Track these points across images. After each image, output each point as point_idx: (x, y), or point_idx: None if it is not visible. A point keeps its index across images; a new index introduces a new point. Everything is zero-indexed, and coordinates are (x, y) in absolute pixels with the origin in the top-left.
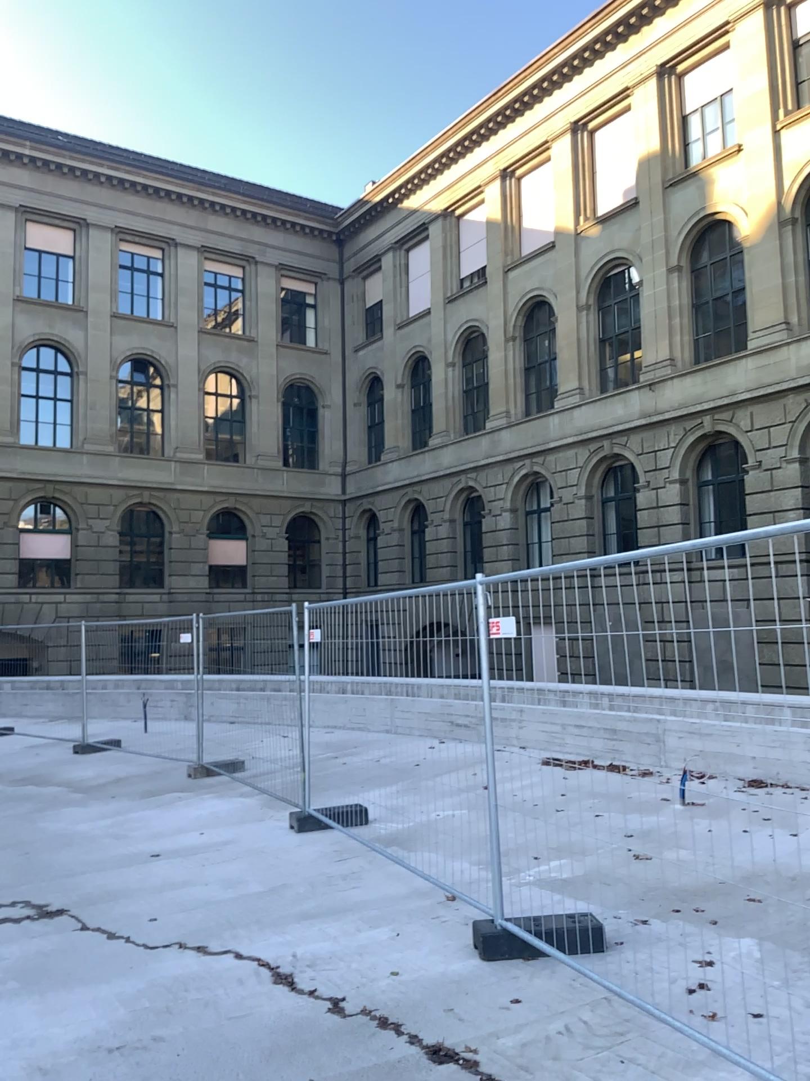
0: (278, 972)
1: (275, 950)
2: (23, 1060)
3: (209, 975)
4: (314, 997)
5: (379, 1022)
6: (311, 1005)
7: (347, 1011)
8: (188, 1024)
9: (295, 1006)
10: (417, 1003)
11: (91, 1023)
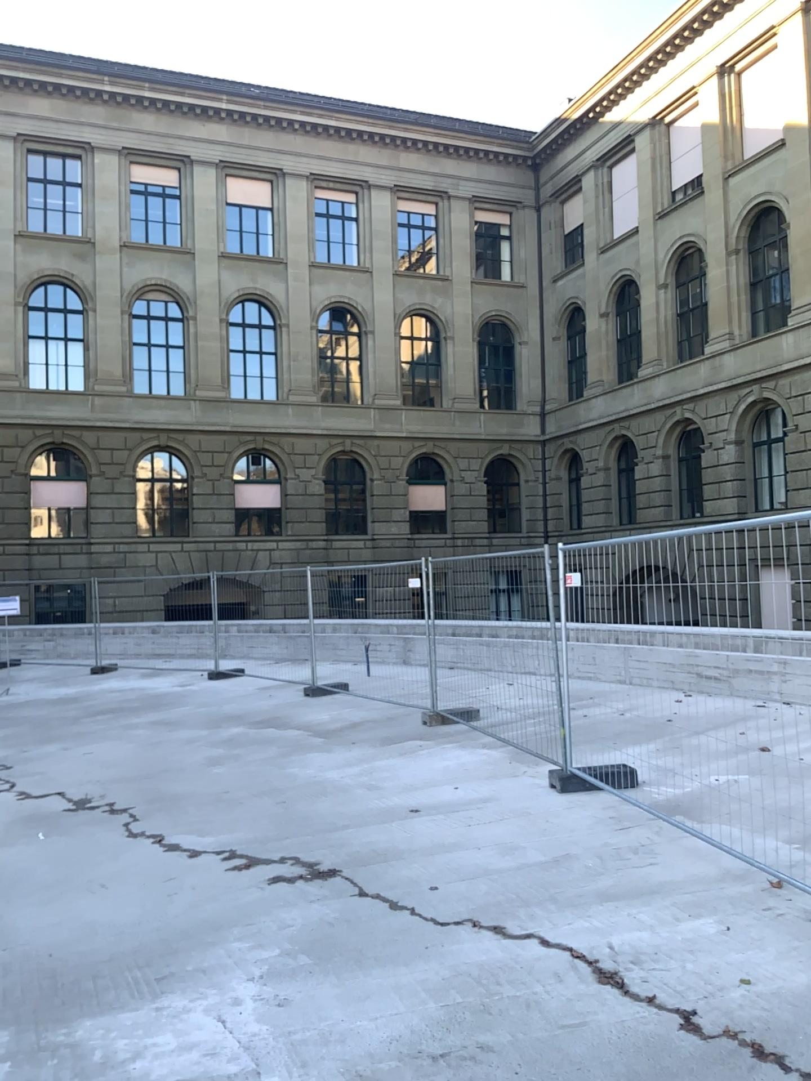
0: (606, 971)
1: (593, 942)
2: (341, 1062)
3: (523, 967)
4: (659, 1007)
5: (756, 1052)
6: (660, 1019)
7: (707, 1032)
8: (518, 1032)
9: (640, 1019)
10: (797, 1031)
11: (406, 1020)
